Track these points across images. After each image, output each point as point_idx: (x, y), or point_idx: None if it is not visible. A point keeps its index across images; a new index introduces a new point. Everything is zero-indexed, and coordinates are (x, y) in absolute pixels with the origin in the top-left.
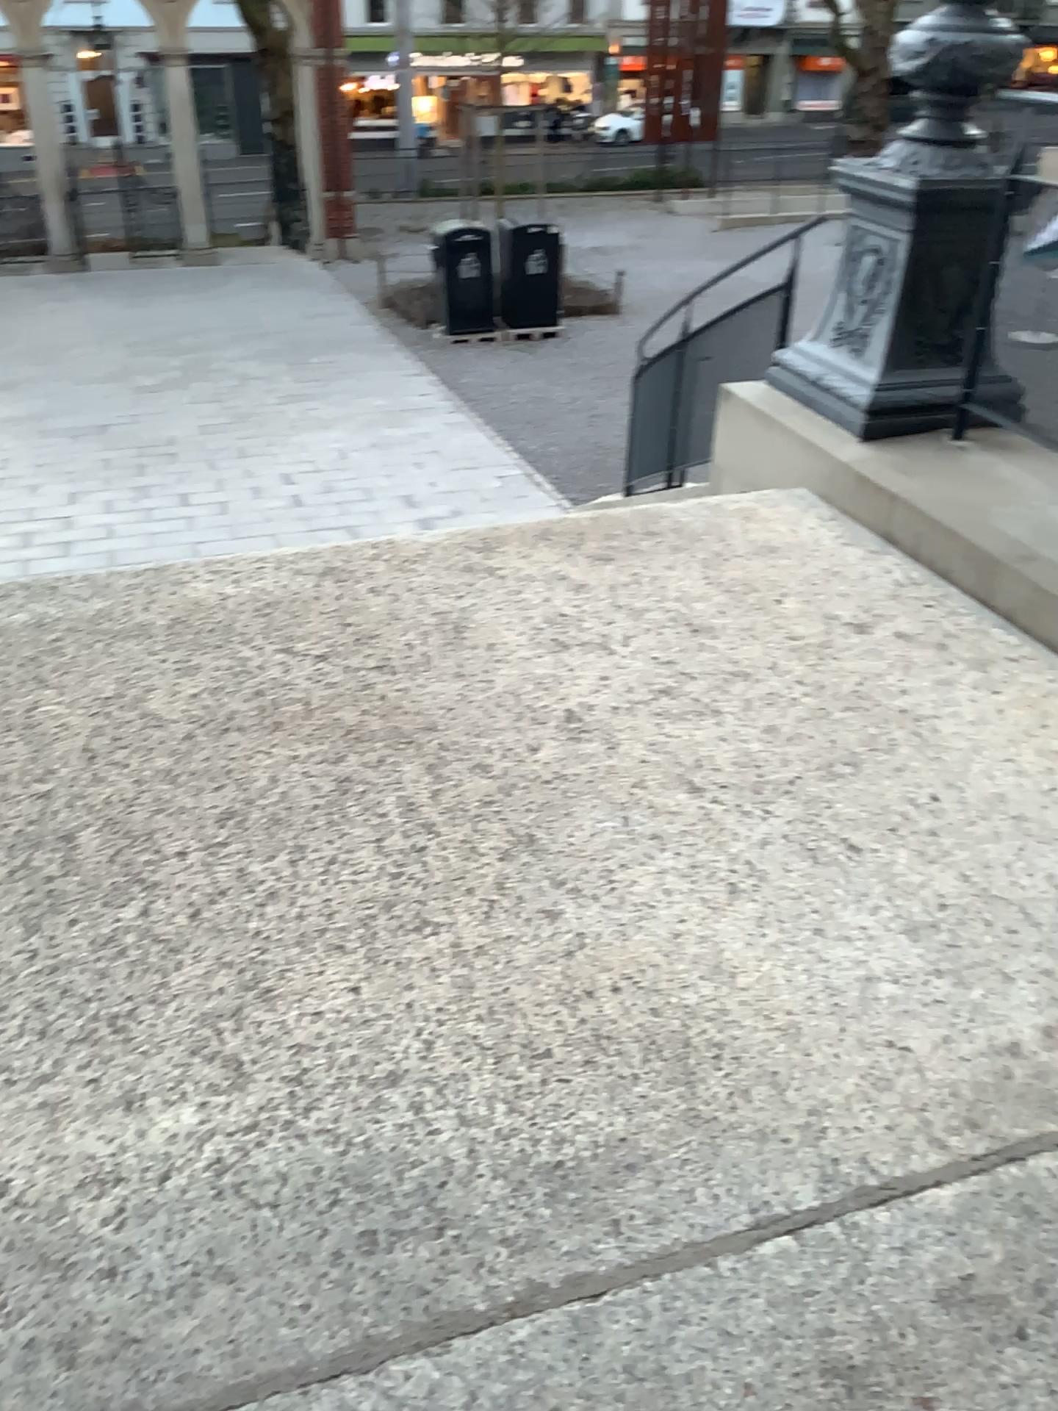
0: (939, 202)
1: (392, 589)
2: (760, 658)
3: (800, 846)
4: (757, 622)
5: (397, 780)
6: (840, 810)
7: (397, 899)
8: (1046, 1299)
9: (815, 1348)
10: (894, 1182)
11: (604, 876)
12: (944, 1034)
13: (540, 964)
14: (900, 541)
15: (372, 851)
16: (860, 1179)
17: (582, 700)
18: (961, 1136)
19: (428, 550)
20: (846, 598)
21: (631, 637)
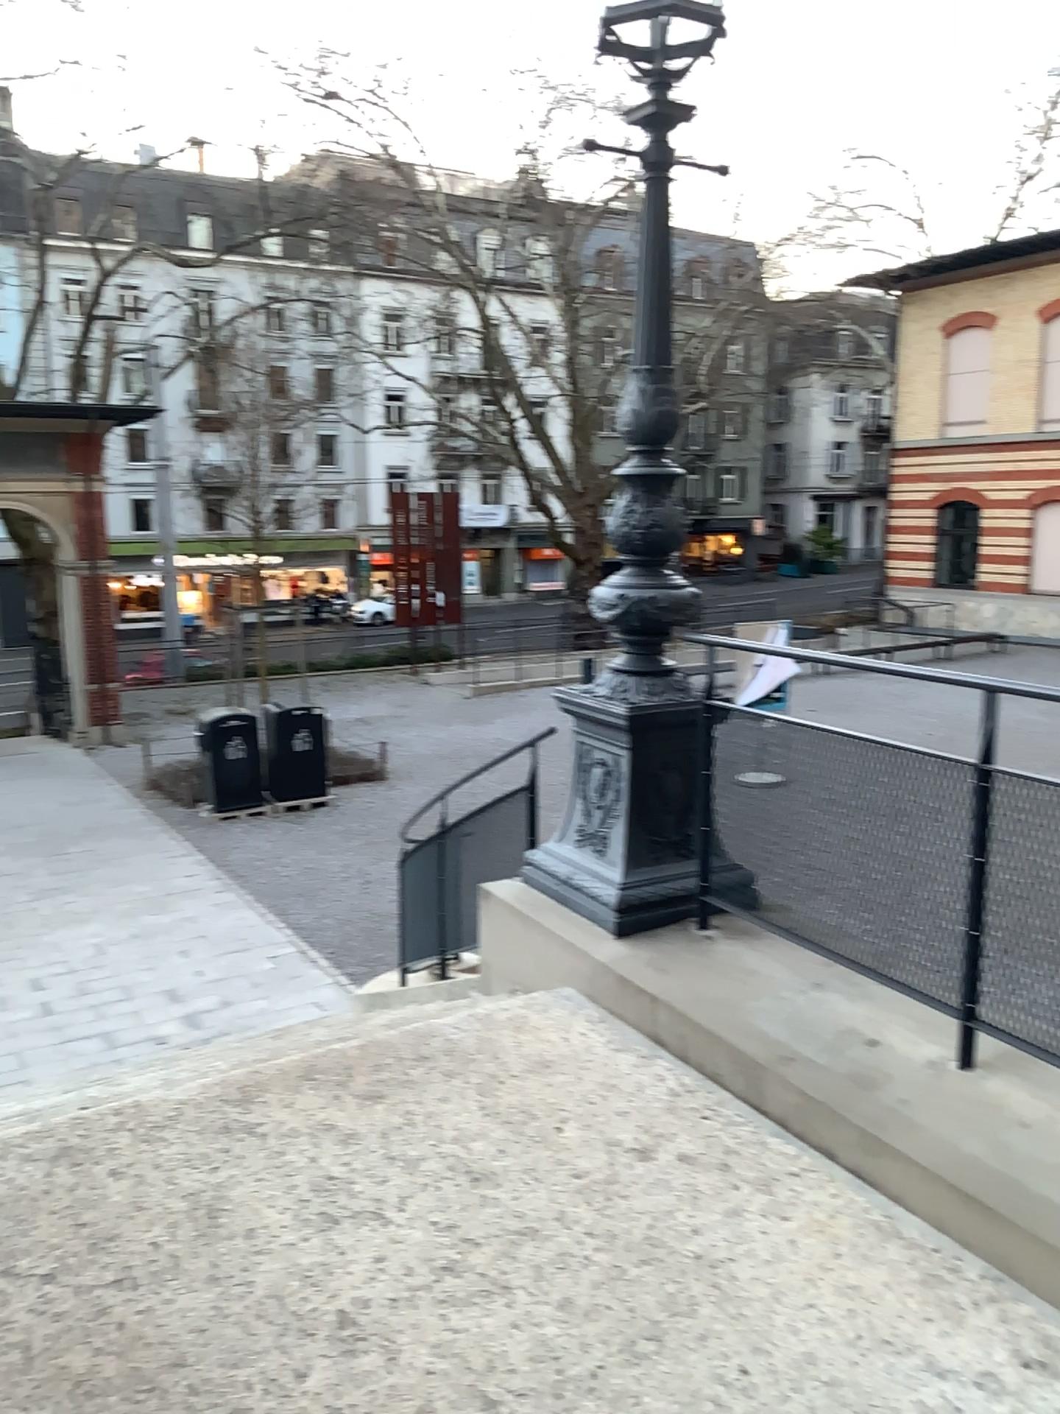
0: (654, 723)
1: (139, 1169)
2: (544, 1206)
3: None
4: (537, 1161)
5: None
6: (646, 1404)
7: None
8: None
9: None
10: None
11: None
12: None
13: None
14: (669, 1045)
15: None
16: None
17: (355, 1292)
18: None
19: (181, 1110)
20: (624, 1118)
21: (406, 1197)
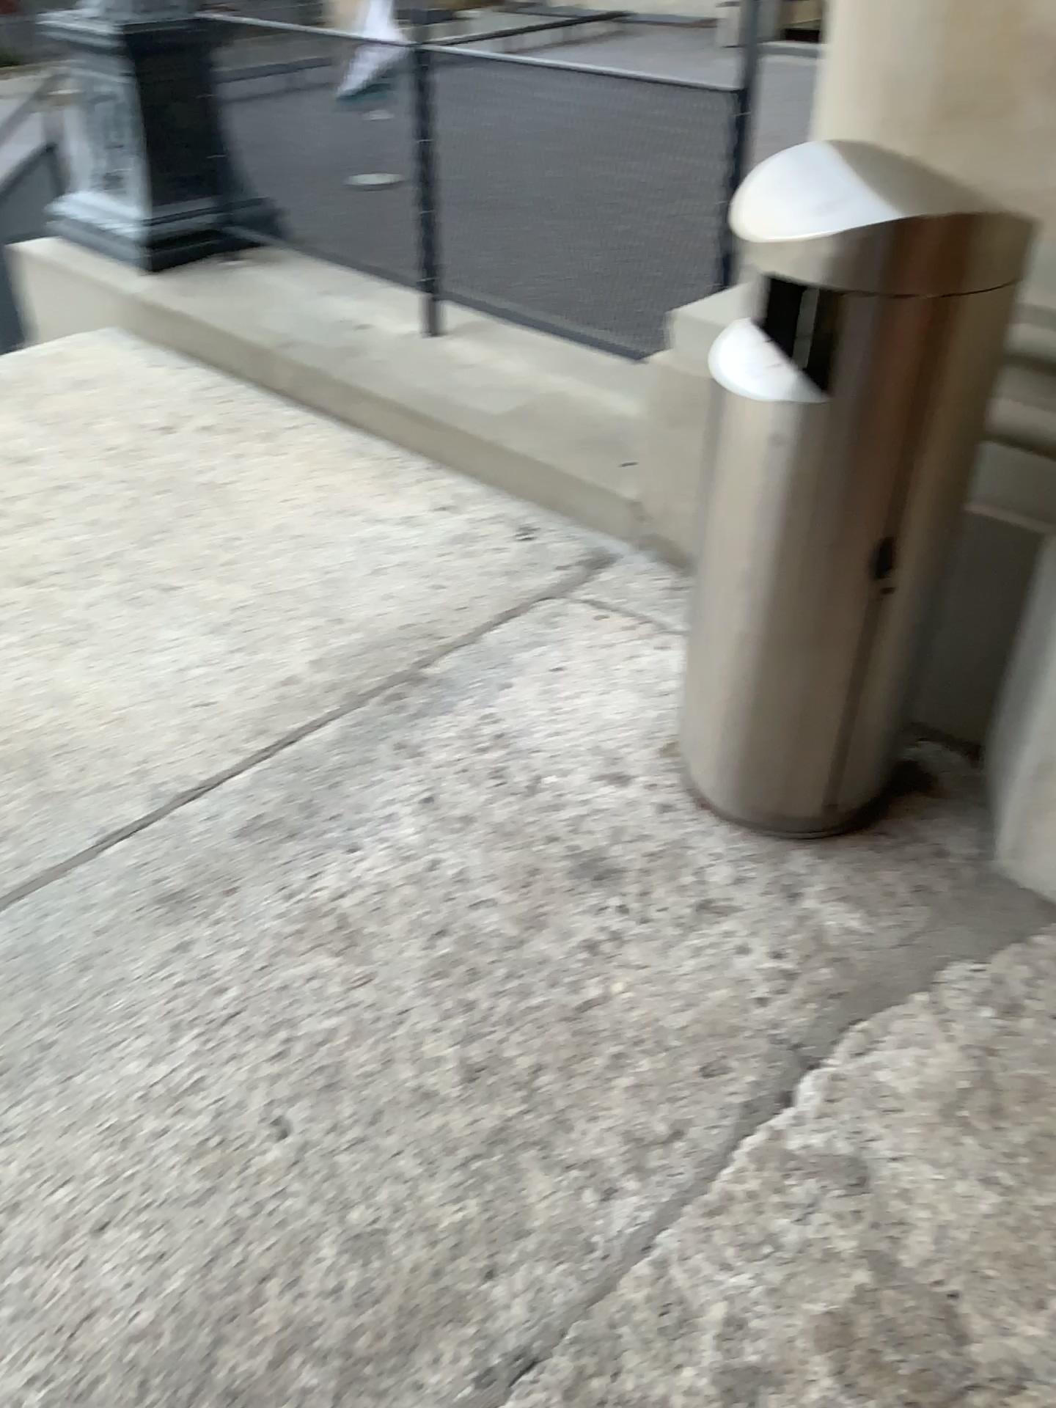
0: (145, 45)
1: None
2: (80, 472)
3: (122, 598)
4: (75, 446)
5: None
6: (154, 566)
7: None
8: (306, 809)
9: (146, 889)
10: (200, 782)
11: None
12: (237, 685)
13: None
14: (198, 356)
15: None
16: (175, 787)
17: None
18: (249, 740)
19: None
20: (155, 411)
21: None
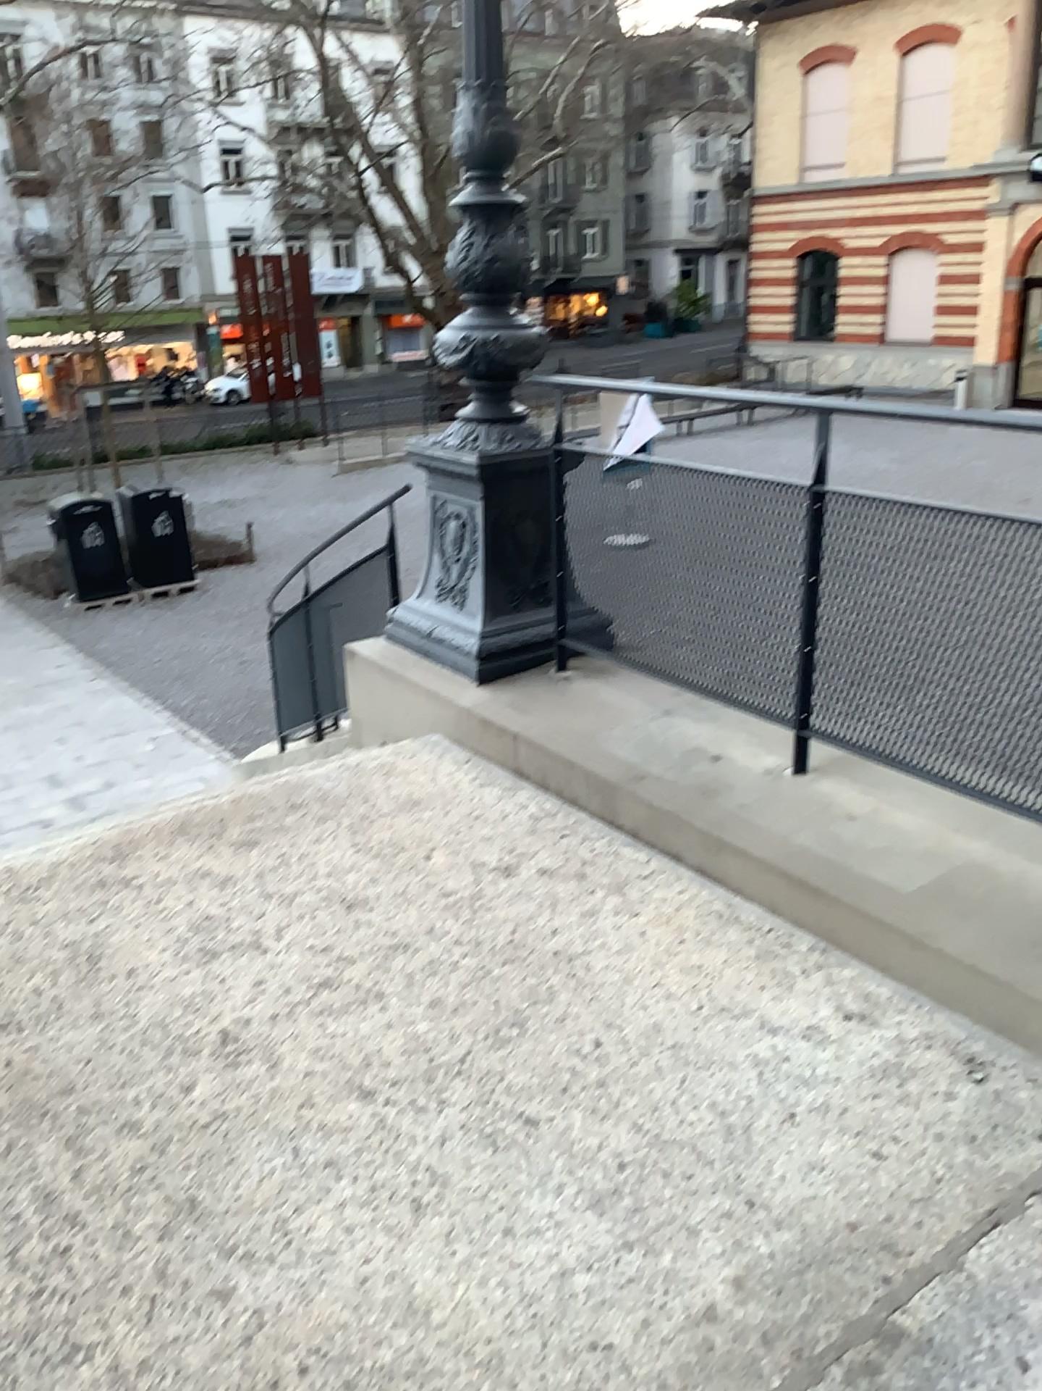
0: (504, 469)
1: (17, 927)
2: (414, 926)
3: (477, 1131)
4: (407, 888)
5: (34, 1163)
6: (510, 1081)
7: (41, 1321)
8: None
9: None
10: None
11: (276, 1223)
12: (641, 1315)
13: (214, 1360)
14: (531, 777)
15: (8, 1265)
16: None
17: (237, 1014)
18: None
19: (57, 871)
20: (489, 844)
21: (282, 929)
